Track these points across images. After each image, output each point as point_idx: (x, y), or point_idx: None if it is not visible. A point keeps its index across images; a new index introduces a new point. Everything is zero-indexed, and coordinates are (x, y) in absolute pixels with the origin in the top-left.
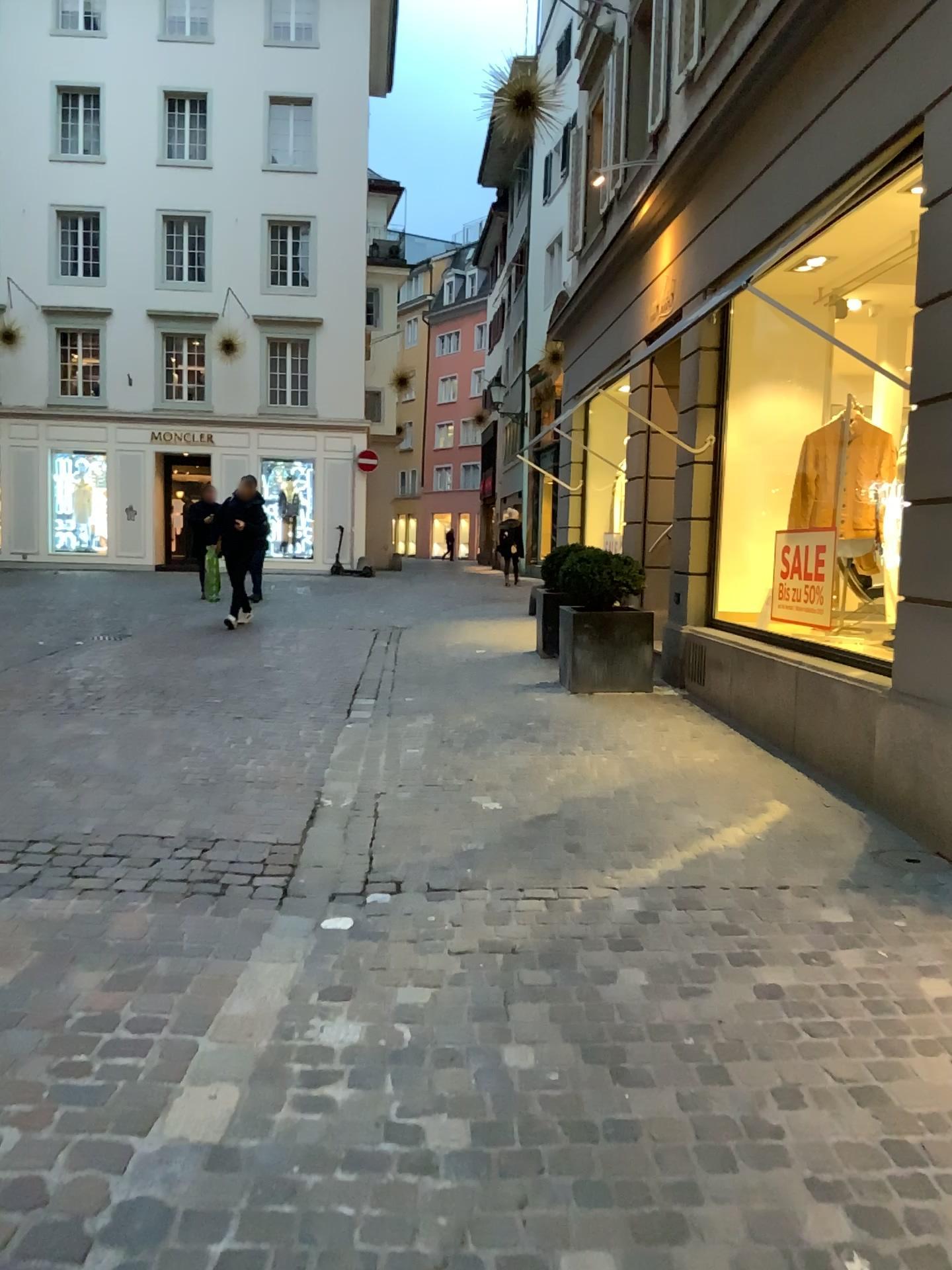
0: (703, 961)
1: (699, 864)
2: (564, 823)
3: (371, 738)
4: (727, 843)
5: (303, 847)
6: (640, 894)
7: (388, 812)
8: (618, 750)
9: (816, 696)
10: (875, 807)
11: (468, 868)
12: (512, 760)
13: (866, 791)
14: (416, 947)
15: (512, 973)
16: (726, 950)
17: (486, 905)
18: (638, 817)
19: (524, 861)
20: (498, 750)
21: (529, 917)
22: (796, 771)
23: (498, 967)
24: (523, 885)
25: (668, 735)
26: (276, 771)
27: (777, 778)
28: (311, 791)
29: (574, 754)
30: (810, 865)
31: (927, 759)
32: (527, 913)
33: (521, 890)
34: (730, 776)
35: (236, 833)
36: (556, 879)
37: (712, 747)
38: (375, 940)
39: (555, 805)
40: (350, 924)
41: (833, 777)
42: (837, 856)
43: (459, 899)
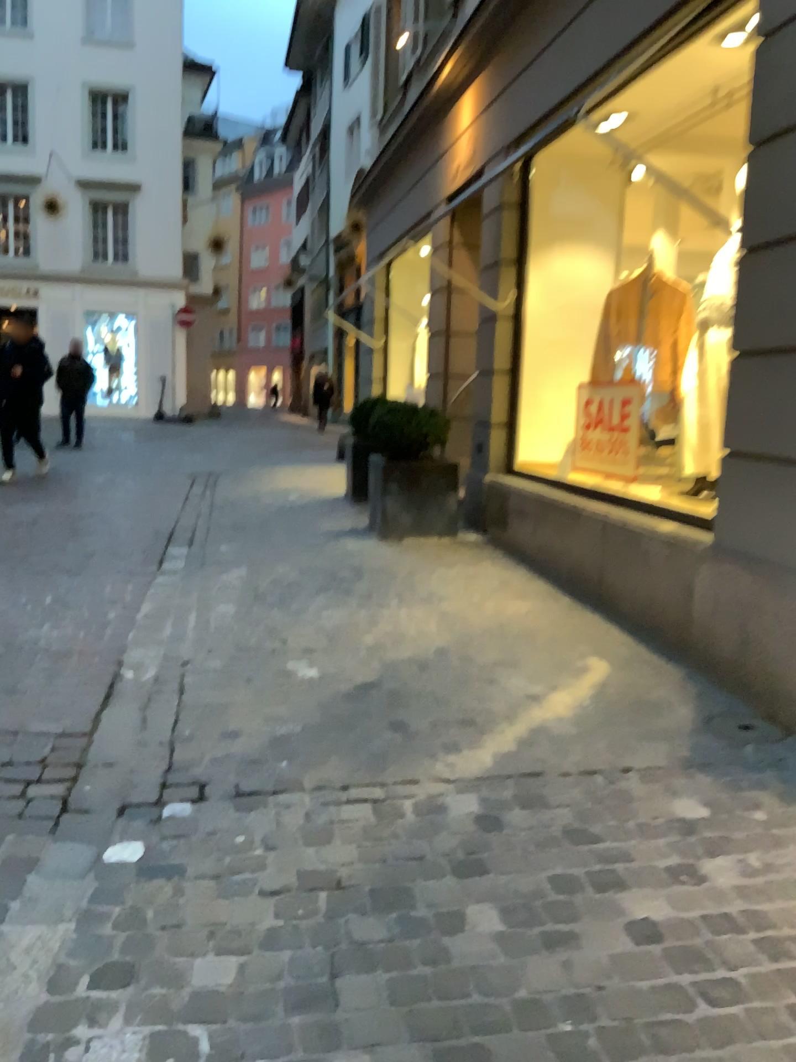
0: (563, 890)
1: (534, 743)
2: (385, 692)
3: (180, 593)
4: (557, 712)
5: (93, 739)
6: (477, 789)
7: (194, 686)
8: (432, 602)
9: (629, 548)
10: (693, 664)
11: (282, 760)
12: (326, 616)
13: (682, 646)
14: (220, 887)
15: (339, 926)
16: (585, 871)
17: (304, 815)
18: (461, 683)
19: (345, 747)
20: (312, 605)
21: (355, 829)
22: (607, 622)
23: (321, 914)
24: (345, 782)
25: (478, 584)
26: (74, 637)
27: (590, 630)
28: (110, 661)
29: (389, 608)
30: (648, 740)
31: (759, 621)
32: (352, 825)
33: (344, 790)
34: (545, 629)
35: (16, 721)
36: (382, 771)
37: (522, 596)
38: (169, 880)
39: (374, 671)
40: (139, 856)
41: (646, 630)
42: (672, 727)
43: (273, 808)
